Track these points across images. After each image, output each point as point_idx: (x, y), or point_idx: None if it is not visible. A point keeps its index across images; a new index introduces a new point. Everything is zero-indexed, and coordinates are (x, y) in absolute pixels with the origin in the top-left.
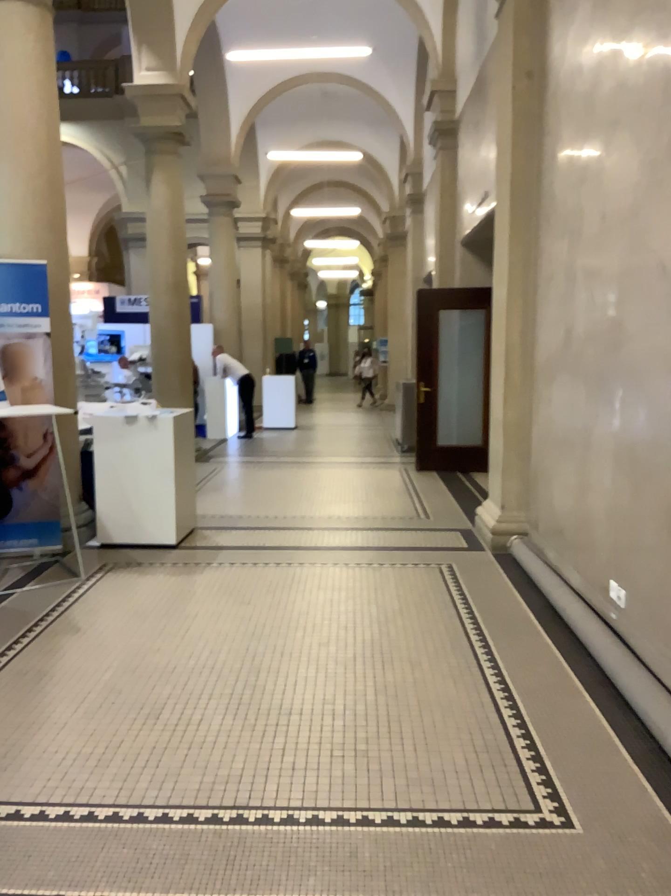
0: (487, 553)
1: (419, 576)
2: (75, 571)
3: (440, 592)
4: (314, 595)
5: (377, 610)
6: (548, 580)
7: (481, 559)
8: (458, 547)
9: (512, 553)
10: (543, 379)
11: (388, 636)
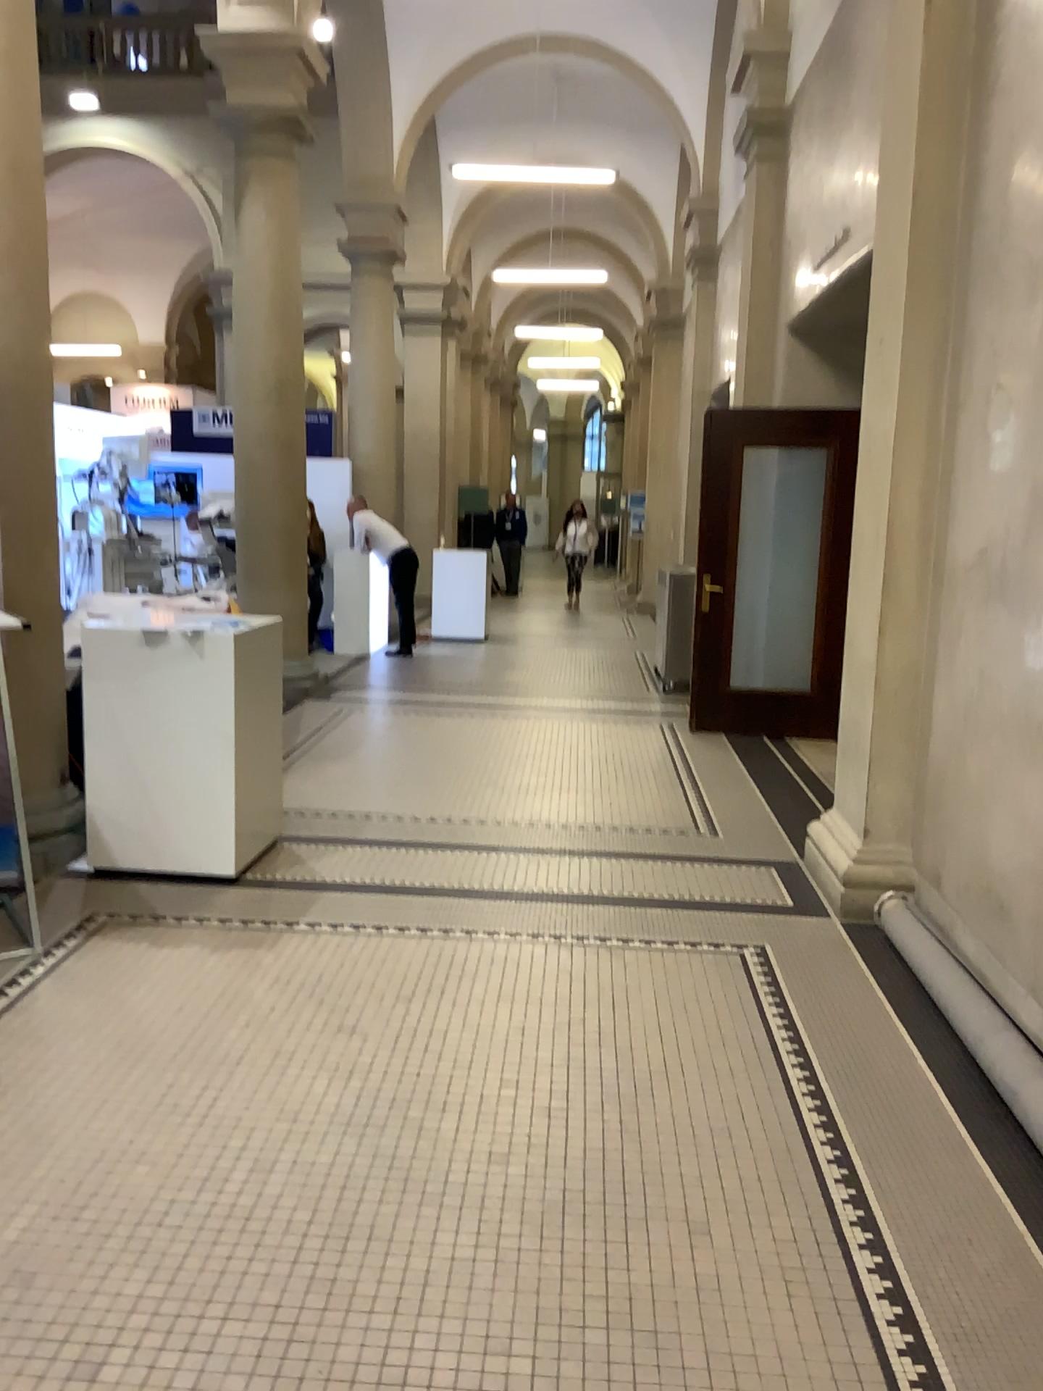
0: (835, 927)
1: (703, 980)
2: (22, 938)
3: (748, 1026)
4: (489, 1022)
5: (617, 1070)
6: (971, 1009)
7: (823, 940)
8: (778, 909)
9: (885, 930)
10: (966, 590)
11: (638, 1147)
